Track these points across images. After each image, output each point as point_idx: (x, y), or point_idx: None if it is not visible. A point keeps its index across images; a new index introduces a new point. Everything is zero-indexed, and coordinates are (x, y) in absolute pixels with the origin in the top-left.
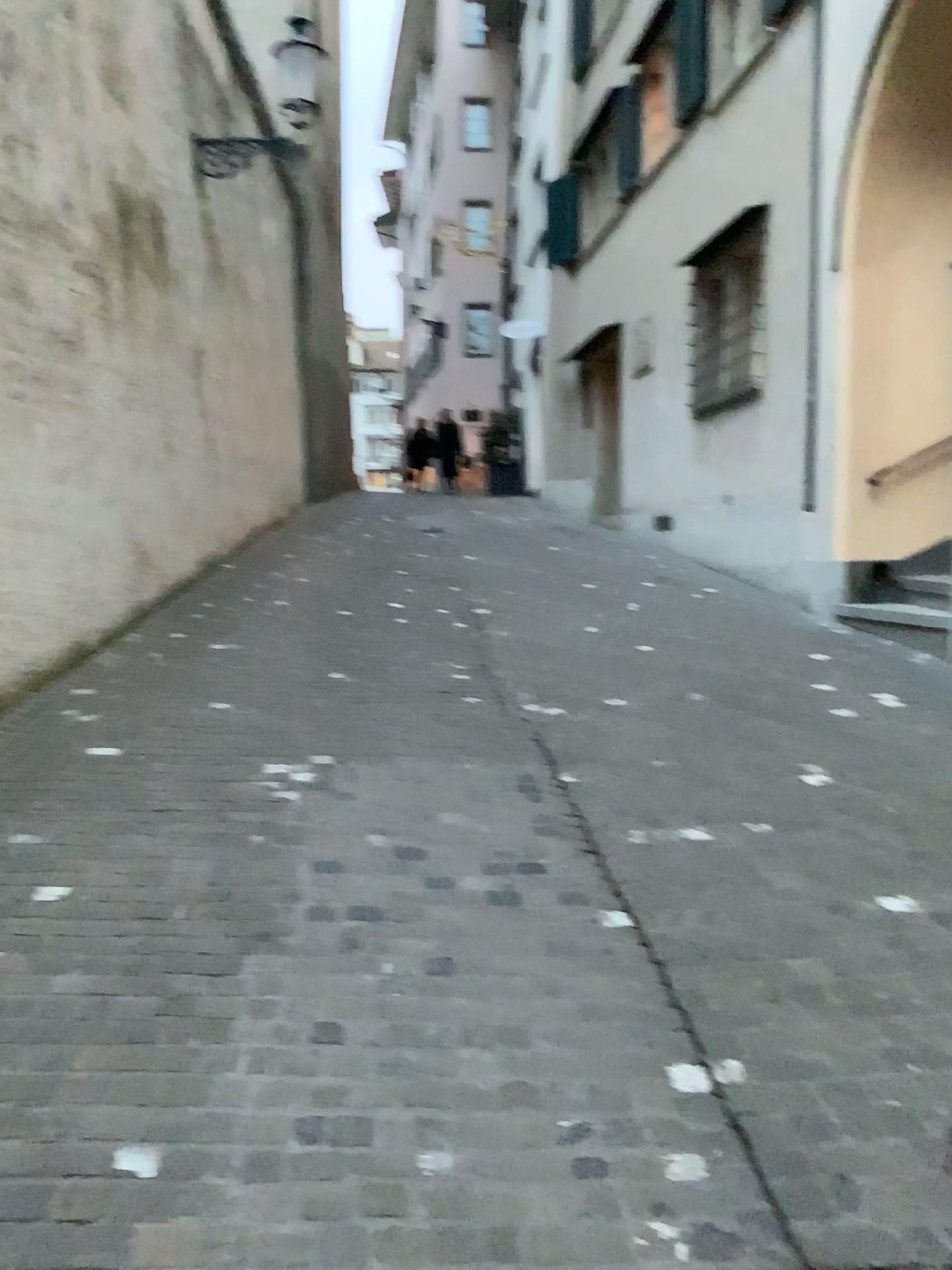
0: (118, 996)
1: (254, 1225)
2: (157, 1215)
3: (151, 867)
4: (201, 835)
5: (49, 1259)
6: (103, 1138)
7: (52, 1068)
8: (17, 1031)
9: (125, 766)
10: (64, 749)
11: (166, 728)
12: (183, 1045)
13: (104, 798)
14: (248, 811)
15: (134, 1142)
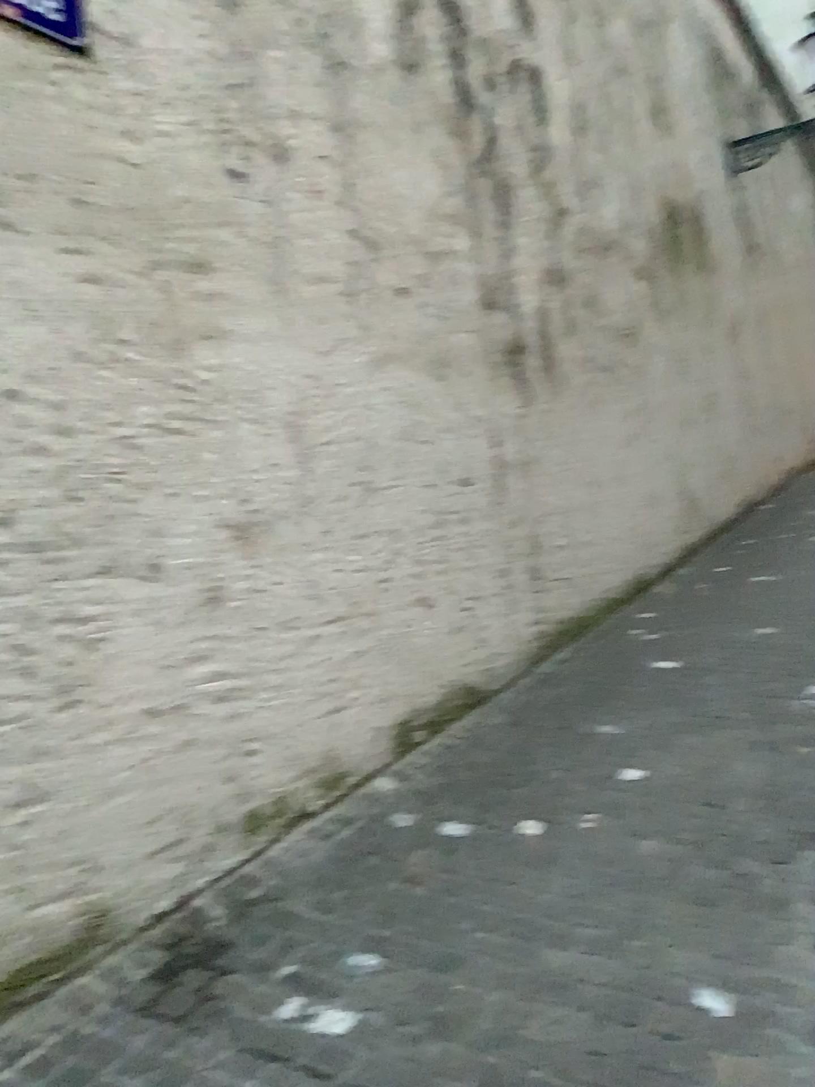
0: (683, 864)
1: (813, 1084)
2: (725, 1050)
3: (705, 763)
4: (746, 740)
5: (640, 1058)
6: (677, 975)
7: (634, 911)
8: (605, 877)
9: (678, 677)
10: (629, 660)
11: (712, 647)
12: (740, 915)
13: (662, 702)
14: (789, 724)
15: (702, 986)
